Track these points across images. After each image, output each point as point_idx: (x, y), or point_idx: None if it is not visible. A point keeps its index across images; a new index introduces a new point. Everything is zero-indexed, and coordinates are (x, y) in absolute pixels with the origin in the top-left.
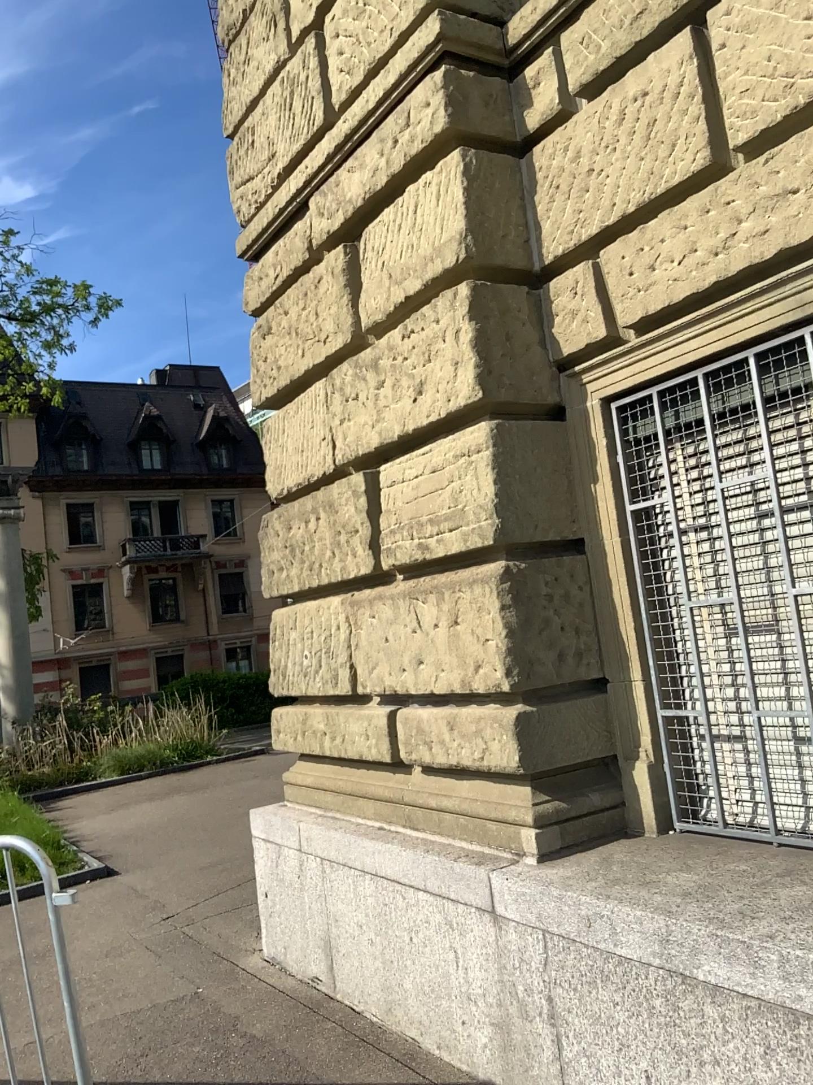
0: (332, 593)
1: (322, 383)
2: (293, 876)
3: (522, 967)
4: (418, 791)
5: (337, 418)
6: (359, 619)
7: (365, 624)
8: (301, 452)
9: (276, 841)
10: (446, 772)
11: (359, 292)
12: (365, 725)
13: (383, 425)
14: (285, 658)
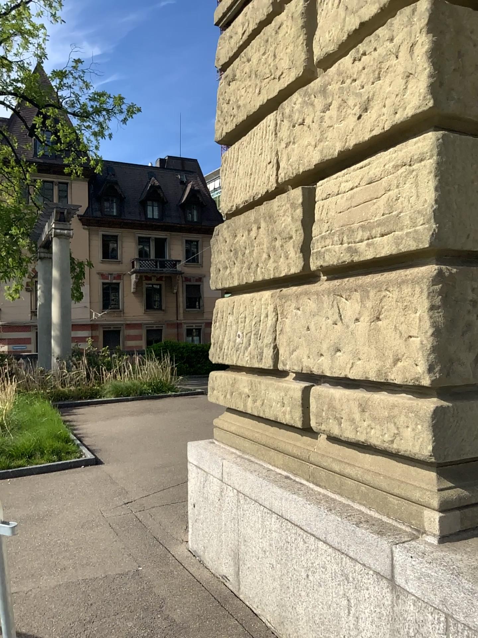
0: (264, 288)
1: (272, 117)
2: (215, 498)
3: (415, 636)
4: (323, 454)
5: (282, 145)
6: (284, 309)
7: (290, 314)
8: (249, 175)
9: (204, 469)
10: (351, 444)
11: (312, 34)
12: (282, 394)
13: (323, 147)
14: (223, 335)
